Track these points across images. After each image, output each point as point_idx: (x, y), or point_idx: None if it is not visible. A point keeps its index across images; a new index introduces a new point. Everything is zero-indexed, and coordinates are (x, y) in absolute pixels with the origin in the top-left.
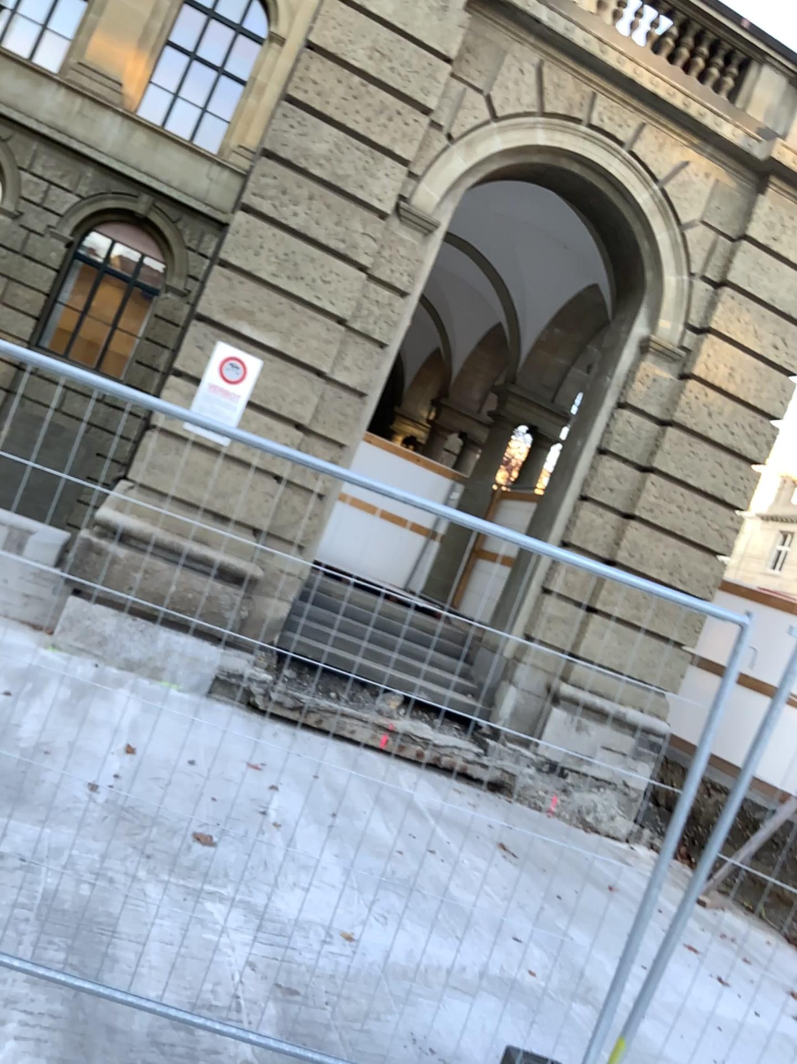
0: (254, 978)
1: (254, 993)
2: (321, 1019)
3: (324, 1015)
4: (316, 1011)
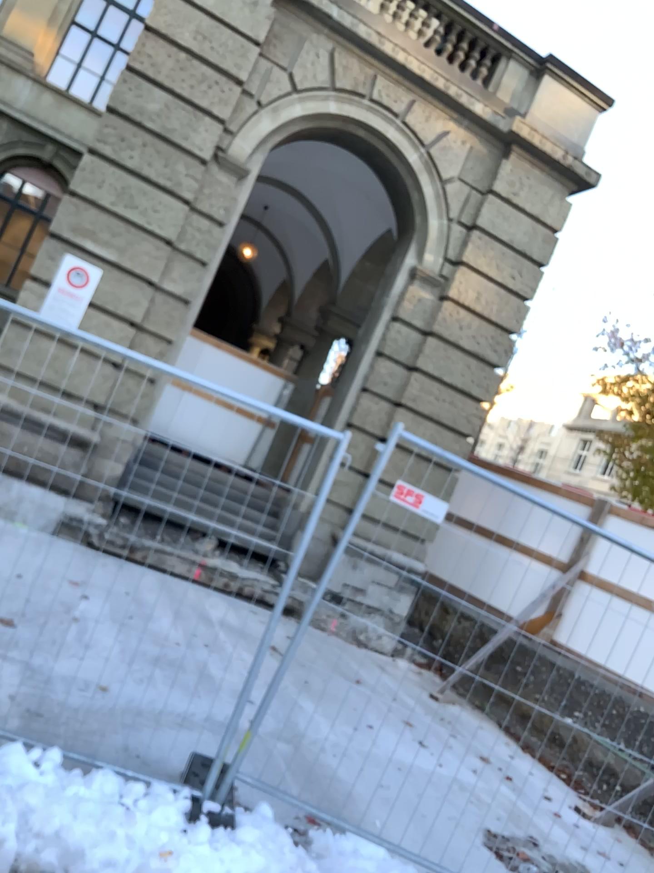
0: (8, 700)
1: (4, 709)
2: (53, 728)
3: (57, 727)
4: (51, 724)
